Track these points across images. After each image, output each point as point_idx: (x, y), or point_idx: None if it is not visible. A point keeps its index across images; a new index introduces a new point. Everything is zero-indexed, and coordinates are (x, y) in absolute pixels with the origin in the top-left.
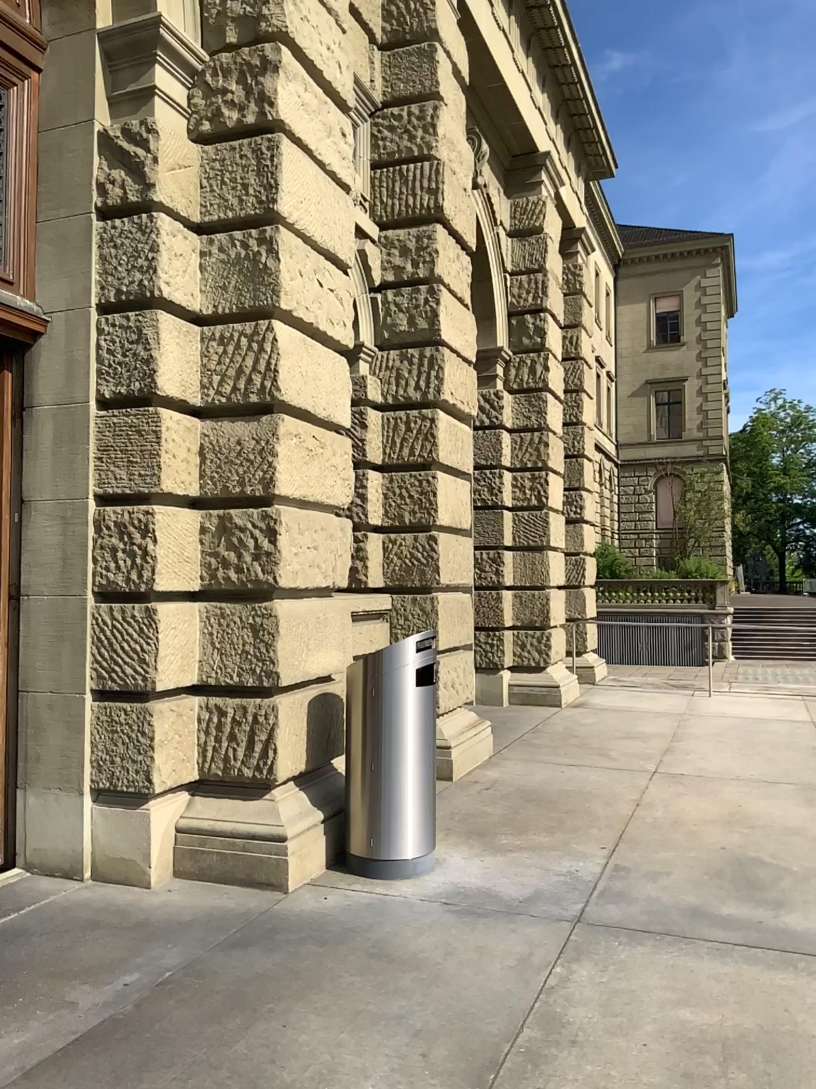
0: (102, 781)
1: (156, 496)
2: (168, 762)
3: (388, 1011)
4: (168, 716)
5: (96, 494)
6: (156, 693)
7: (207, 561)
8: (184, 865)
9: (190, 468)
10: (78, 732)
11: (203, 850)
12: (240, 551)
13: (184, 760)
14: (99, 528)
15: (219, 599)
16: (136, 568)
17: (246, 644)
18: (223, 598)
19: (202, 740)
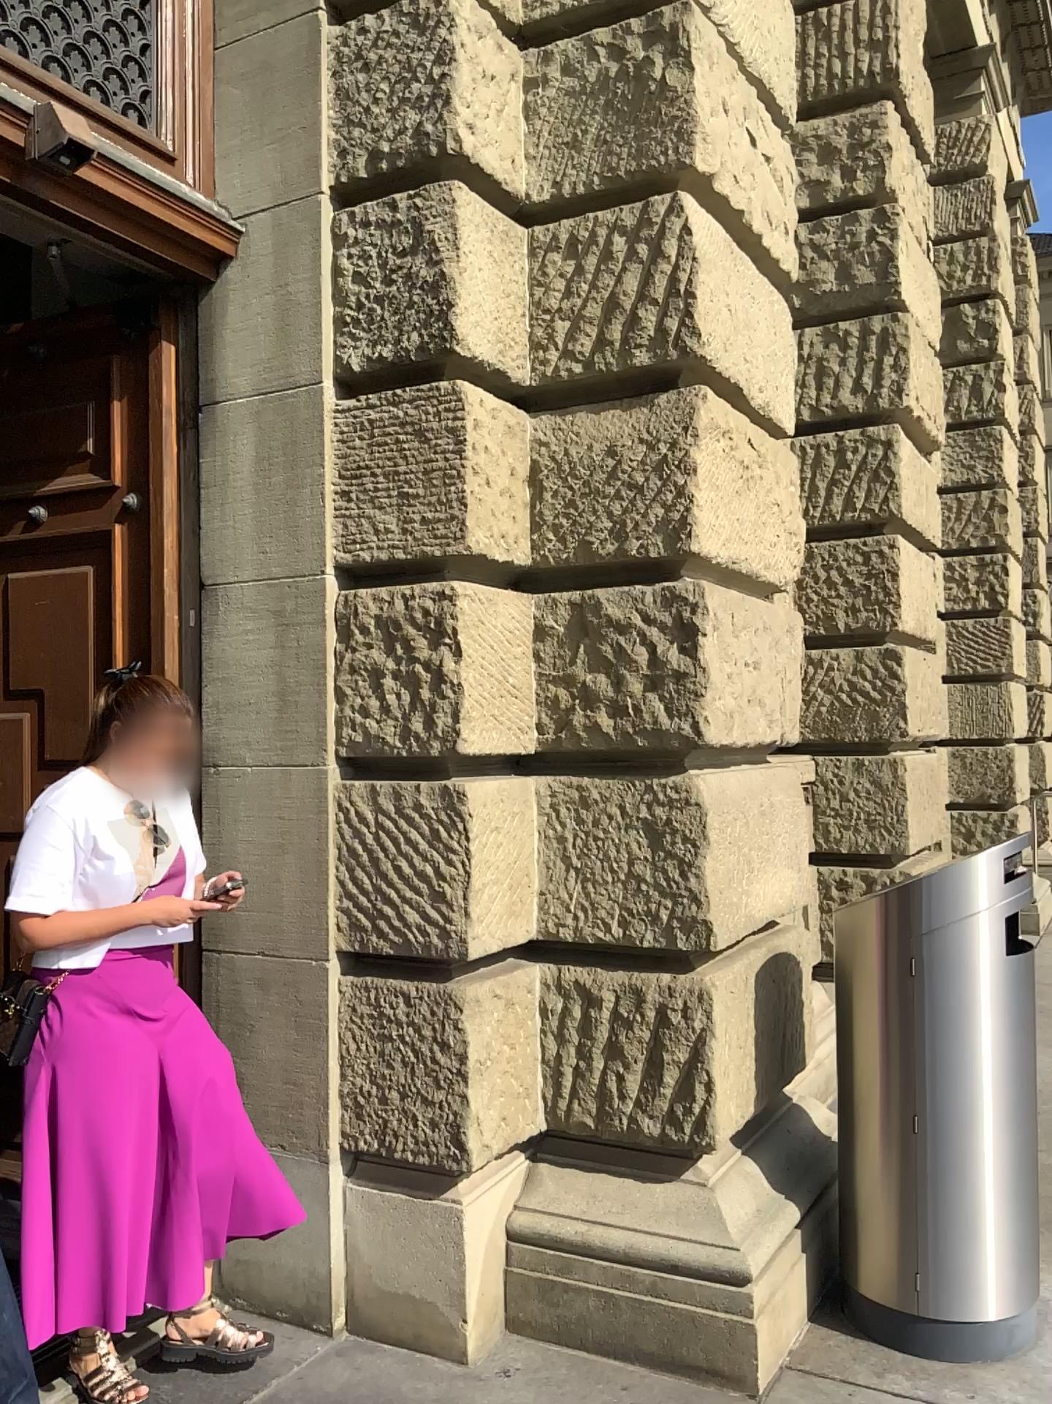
0: (362, 1136)
1: (455, 563)
2: (493, 1106)
3: None
4: (490, 1010)
5: (336, 564)
6: (465, 964)
7: (559, 693)
8: (526, 1310)
9: (521, 506)
10: (313, 1038)
11: (564, 1283)
12: (619, 674)
13: (523, 1098)
14: (344, 631)
15: (582, 771)
16: (420, 710)
17: (634, 860)
18: (588, 767)
19: (554, 1055)
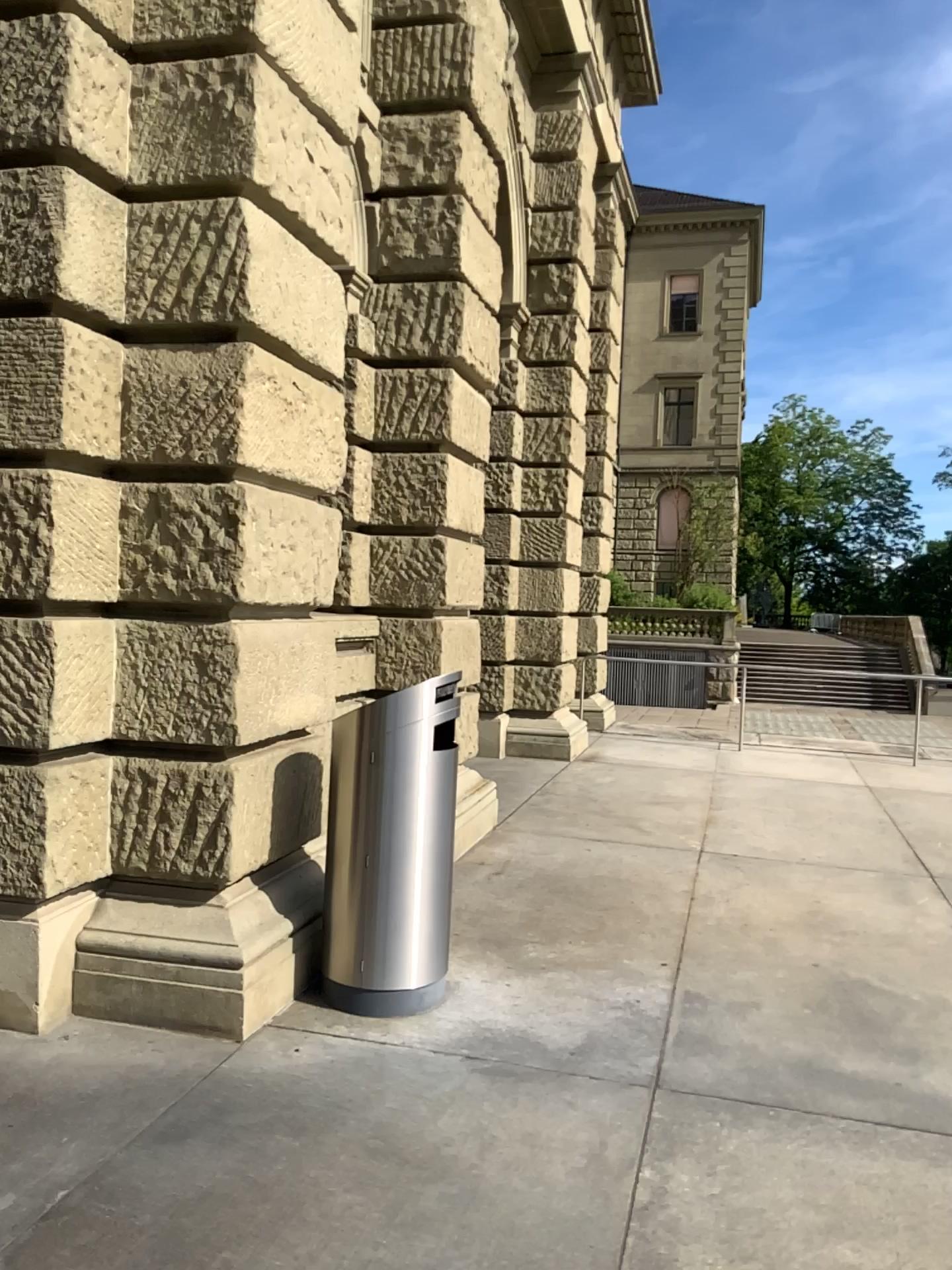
0: None
1: (54, 456)
2: (66, 853)
3: (409, 1263)
4: (66, 784)
5: None
6: (49, 751)
7: (133, 557)
8: (88, 998)
9: (109, 417)
10: None
11: (116, 976)
12: (182, 546)
13: (91, 848)
14: None
15: (149, 615)
16: (22, 564)
17: (187, 681)
18: (154, 613)
19: (118, 819)
